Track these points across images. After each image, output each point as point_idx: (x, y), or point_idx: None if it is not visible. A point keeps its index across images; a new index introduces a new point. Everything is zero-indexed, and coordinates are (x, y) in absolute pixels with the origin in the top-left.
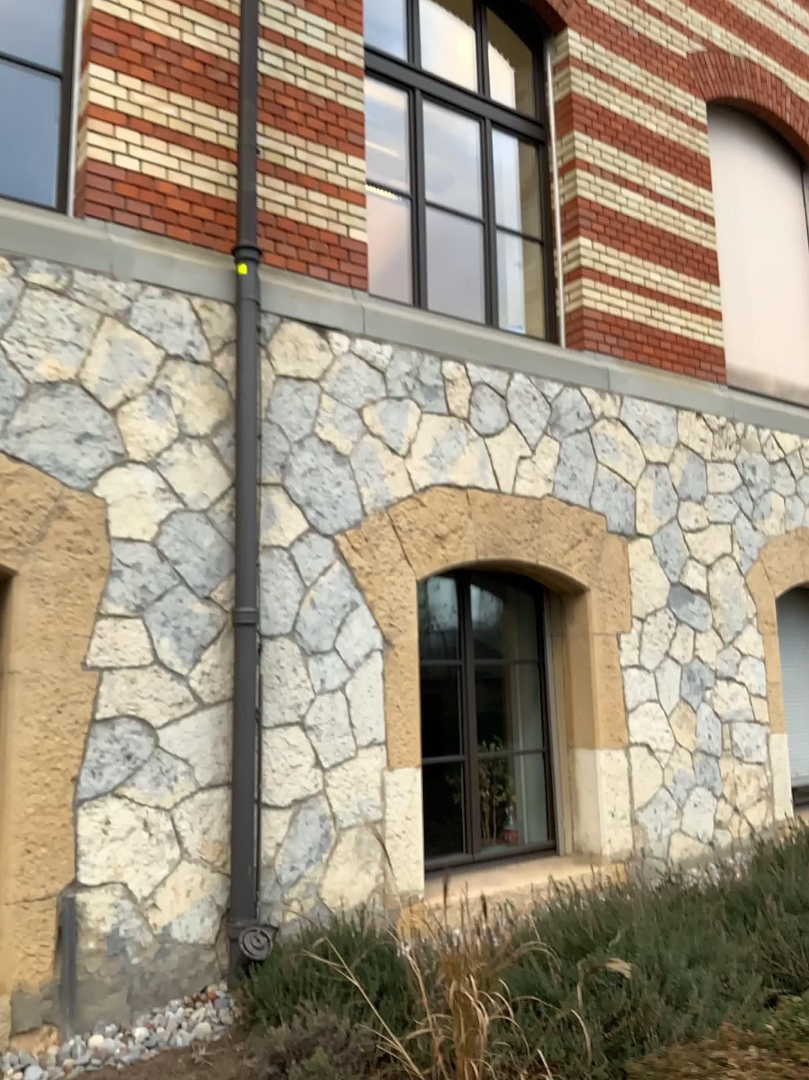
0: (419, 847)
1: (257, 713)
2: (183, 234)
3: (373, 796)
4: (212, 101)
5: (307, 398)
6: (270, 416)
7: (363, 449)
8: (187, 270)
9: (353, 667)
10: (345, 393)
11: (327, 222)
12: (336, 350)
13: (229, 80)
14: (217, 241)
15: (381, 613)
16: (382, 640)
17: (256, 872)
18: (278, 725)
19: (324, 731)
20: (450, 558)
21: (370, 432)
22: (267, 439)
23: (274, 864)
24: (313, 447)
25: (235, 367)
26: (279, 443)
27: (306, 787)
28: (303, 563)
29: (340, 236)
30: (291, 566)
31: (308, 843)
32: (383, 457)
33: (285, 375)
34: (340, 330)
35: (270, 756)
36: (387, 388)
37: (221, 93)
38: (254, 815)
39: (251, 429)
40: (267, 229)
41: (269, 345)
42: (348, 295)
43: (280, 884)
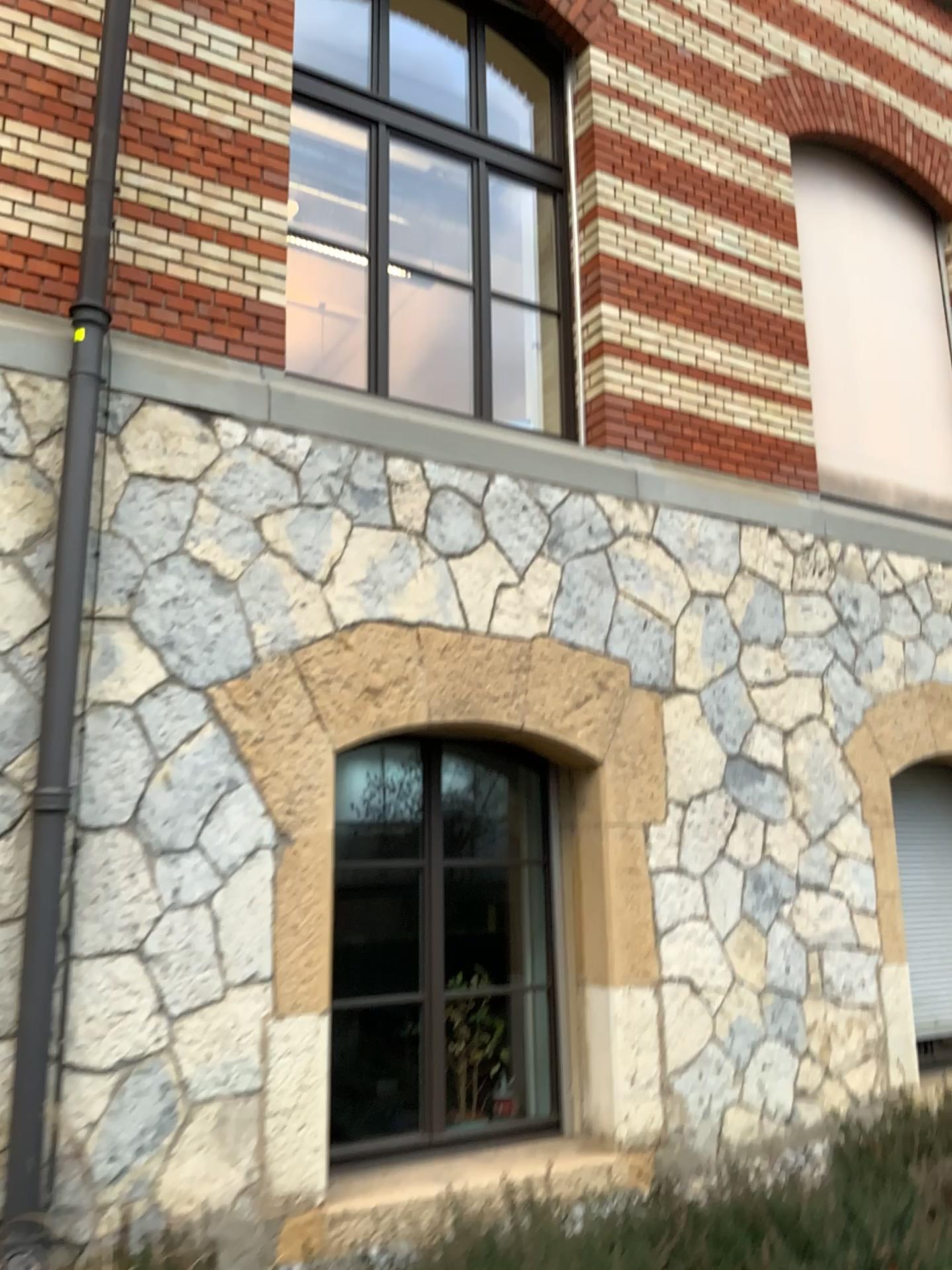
0: (323, 1127)
1: (71, 933)
2: (11, 294)
3: (251, 1053)
4: (66, 130)
5: (177, 506)
6: (119, 529)
7: (261, 574)
8: (4, 338)
9: (229, 871)
10: (236, 499)
11: (232, 283)
12: (226, 444)
13: (88, 103)
14: (62, 305)
15: (277, 795)
16: (277, 832)
17: (51, 1165)
18: (104, 952)
19: (176, 960)
20: (390, 720)
21: (274, 552)
22: (111, 559)
23: (81, 1153)
24: (184, 571)
25: (70, 464)
26: (131, 565)
27: (143, 1040)
28: (159, 726)
29: (249, 301)
30: (138, 730)
31: (142, 1120)
32: (292, 584)
33: (146, 475)
34: (234, 418)
35: (89, 995)
36: (301, 493)
37: (78, 120)
38: (56, 1081)
39: (86, 546)
40: (137, 289)
41: (122, 436)
42: (254, 374)
43: (90, 1182)
